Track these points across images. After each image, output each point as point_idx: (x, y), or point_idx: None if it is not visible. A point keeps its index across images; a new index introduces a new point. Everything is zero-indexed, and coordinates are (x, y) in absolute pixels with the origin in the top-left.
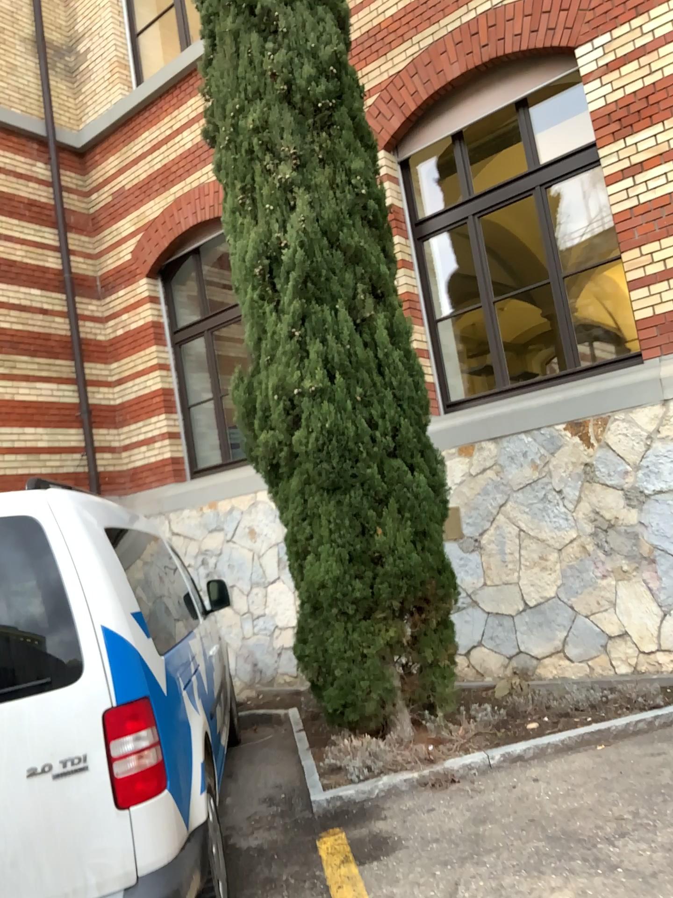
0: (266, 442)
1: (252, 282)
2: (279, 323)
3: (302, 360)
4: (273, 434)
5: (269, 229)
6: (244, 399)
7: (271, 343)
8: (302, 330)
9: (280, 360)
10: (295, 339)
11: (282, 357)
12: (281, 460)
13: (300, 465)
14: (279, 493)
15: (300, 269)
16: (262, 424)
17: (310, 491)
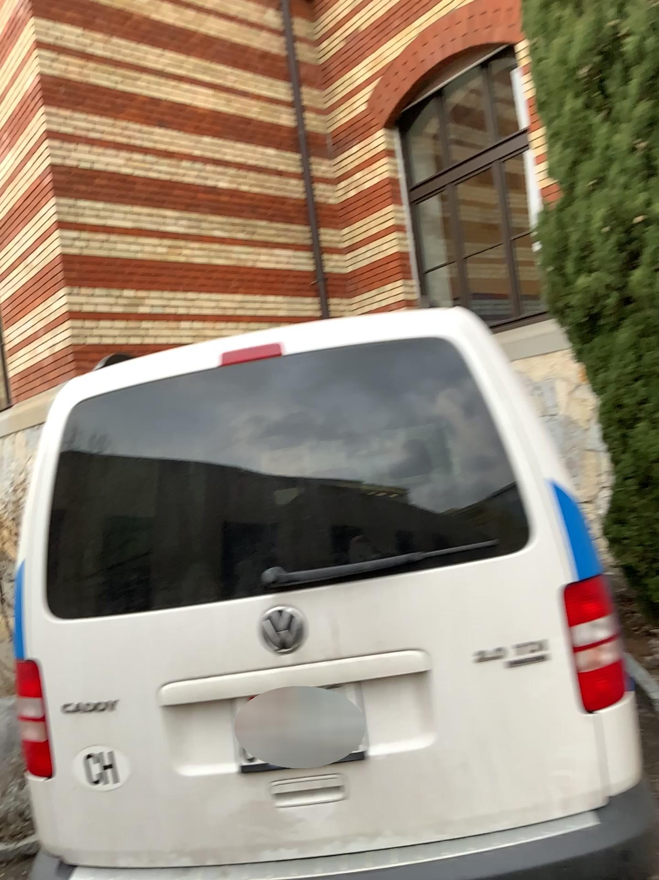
0: (586, 288)
1: (574, 88)
2: (616, 135)
3: (647, 181)
4: (598, 277)
5: (603, 16)
6: (554, 238)
7: (601, 163)
8: (649, 142)
9: (616, 183)
10: (639, 154)
11: (619, 178)
12: (608, 309)
13: (636, 313)
14: (600, 349)
15: (648, 61)
16: (581, 266)
17: (649, 344)
